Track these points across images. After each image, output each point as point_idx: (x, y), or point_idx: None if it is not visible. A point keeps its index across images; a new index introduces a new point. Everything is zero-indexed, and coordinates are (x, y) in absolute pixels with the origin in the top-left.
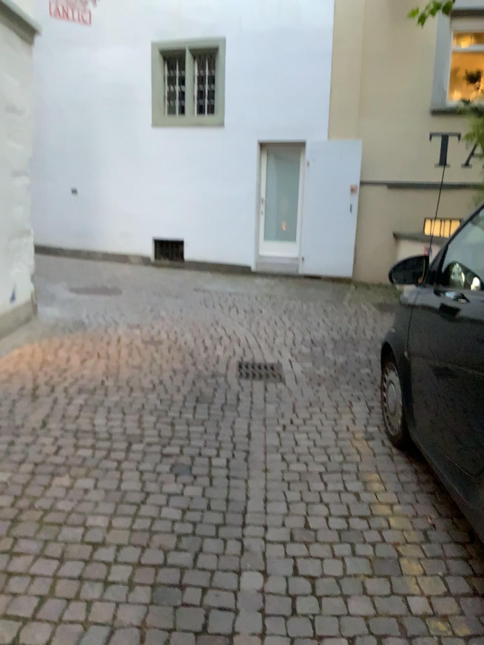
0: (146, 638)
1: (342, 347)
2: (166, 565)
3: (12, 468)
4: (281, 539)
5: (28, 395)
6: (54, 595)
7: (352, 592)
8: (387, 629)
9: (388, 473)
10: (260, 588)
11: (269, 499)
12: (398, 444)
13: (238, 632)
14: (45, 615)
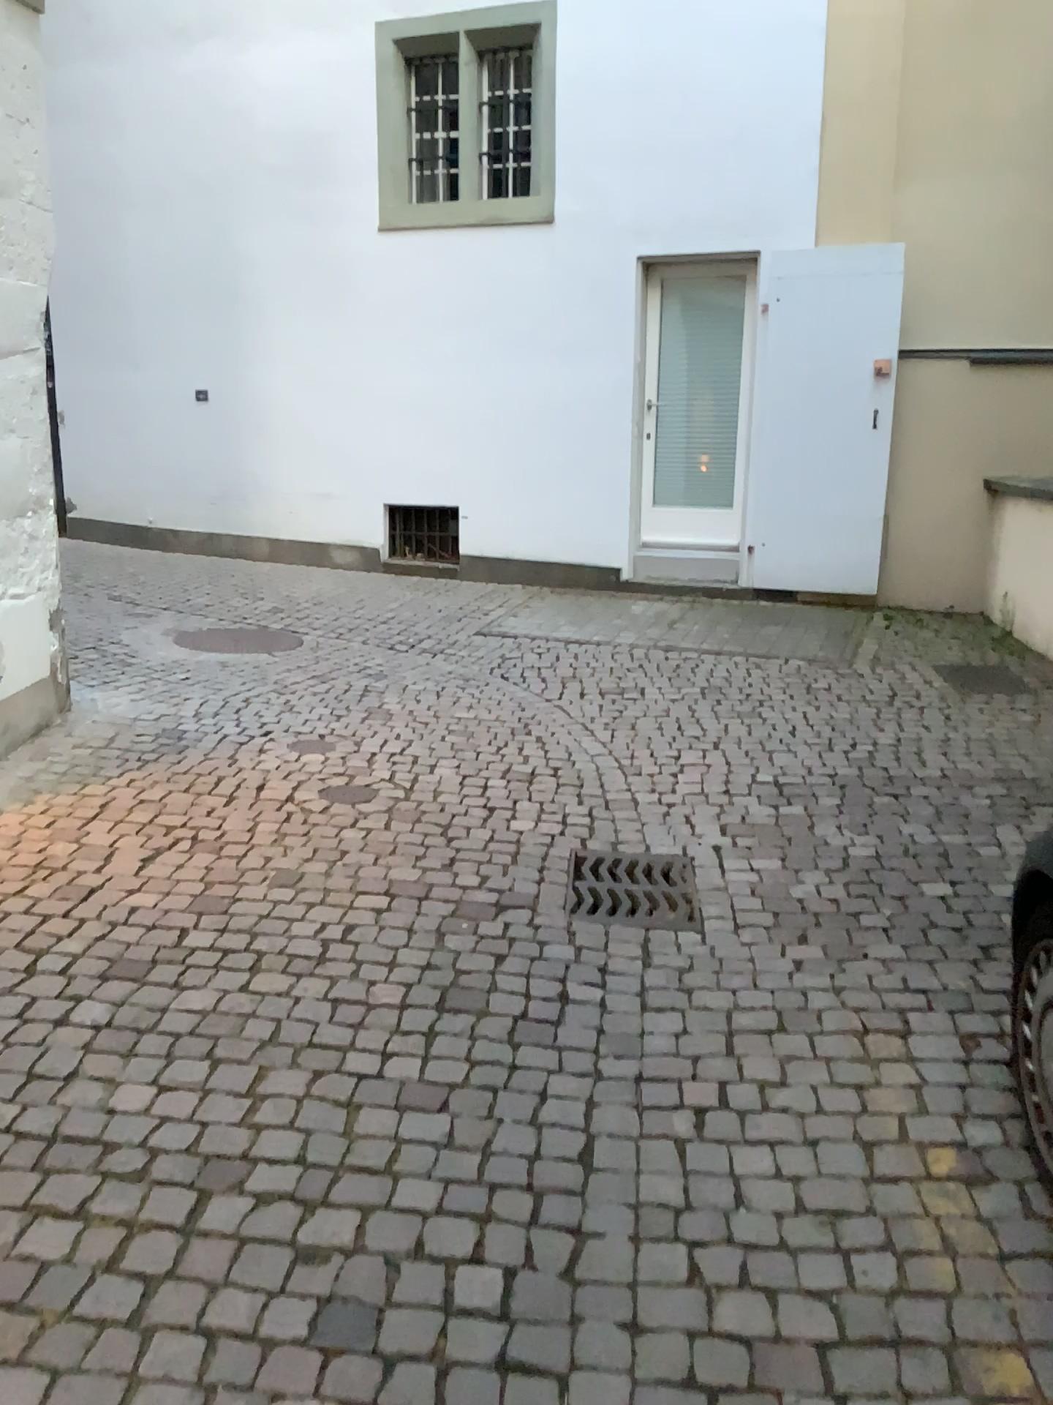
0: None
1: (866, 811)
2: None
3: None
4: None
5: None
6: None
7: None
8: None
9: None
10: None
11: None
12: None
13: None
14: None
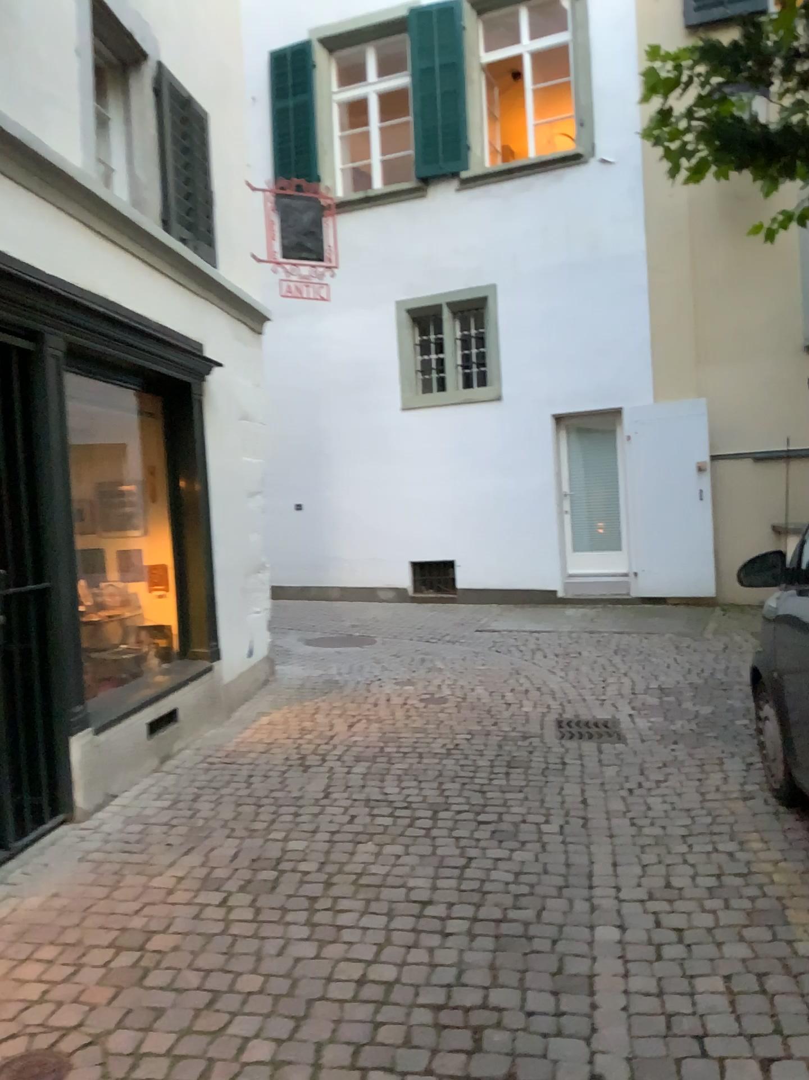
0: (500, 972)
1: (706, 693)
2: (508, 916)
3: (308, 835)
4: (637, 894)
5: (298, 764)
6: (394, 939)
7: (725, 936)
8: (767, 965)
9: (771, 830)
10: (618, 935)
11: (619, 858)
12: (783, 796)
13: (598, 970)
14: (390, 954)
